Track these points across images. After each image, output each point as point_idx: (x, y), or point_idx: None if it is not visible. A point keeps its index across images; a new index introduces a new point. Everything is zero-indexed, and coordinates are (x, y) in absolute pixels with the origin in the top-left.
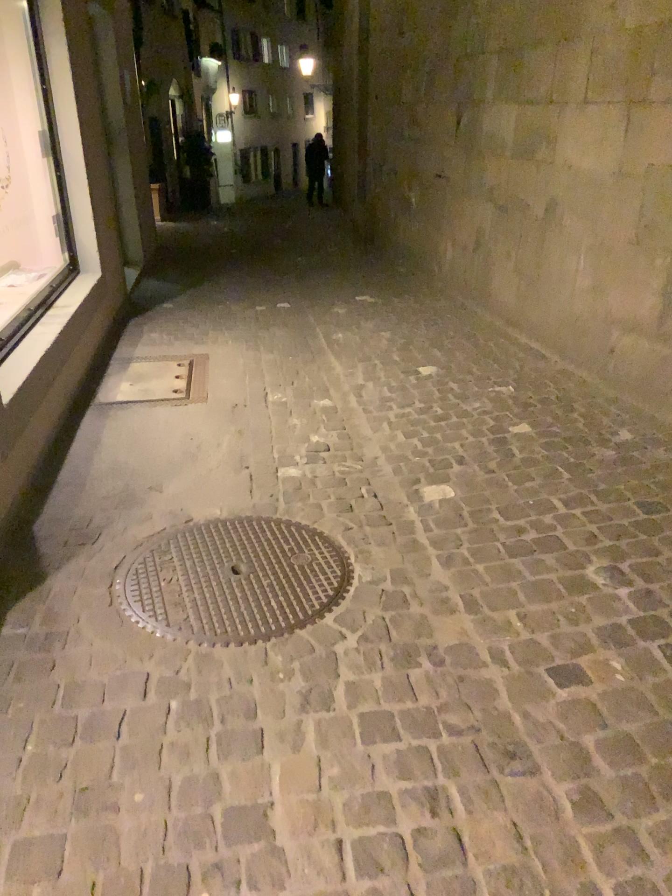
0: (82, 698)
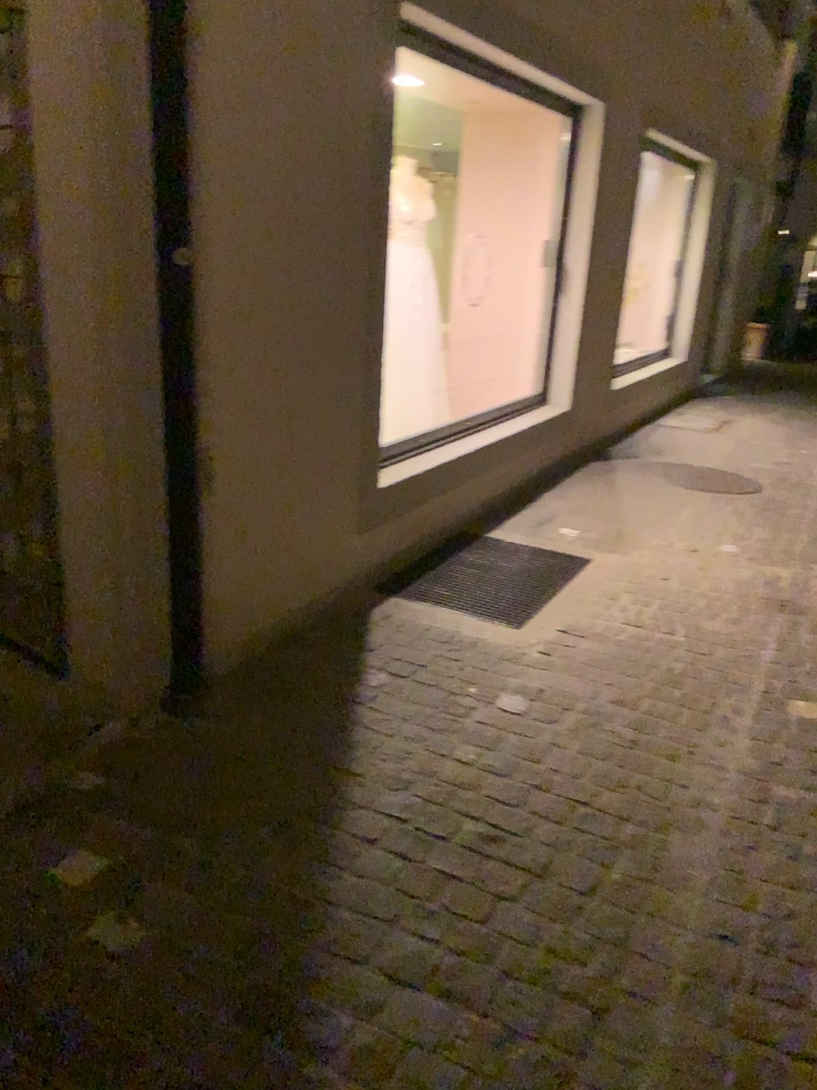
0: (619, 480)
